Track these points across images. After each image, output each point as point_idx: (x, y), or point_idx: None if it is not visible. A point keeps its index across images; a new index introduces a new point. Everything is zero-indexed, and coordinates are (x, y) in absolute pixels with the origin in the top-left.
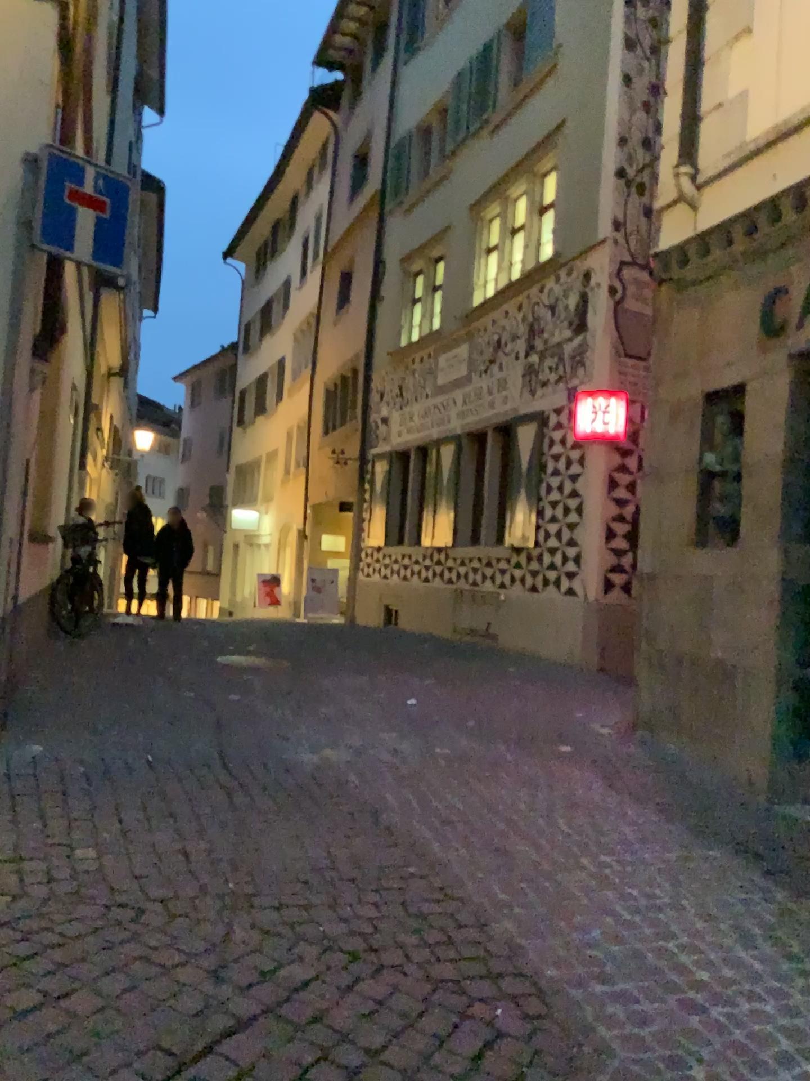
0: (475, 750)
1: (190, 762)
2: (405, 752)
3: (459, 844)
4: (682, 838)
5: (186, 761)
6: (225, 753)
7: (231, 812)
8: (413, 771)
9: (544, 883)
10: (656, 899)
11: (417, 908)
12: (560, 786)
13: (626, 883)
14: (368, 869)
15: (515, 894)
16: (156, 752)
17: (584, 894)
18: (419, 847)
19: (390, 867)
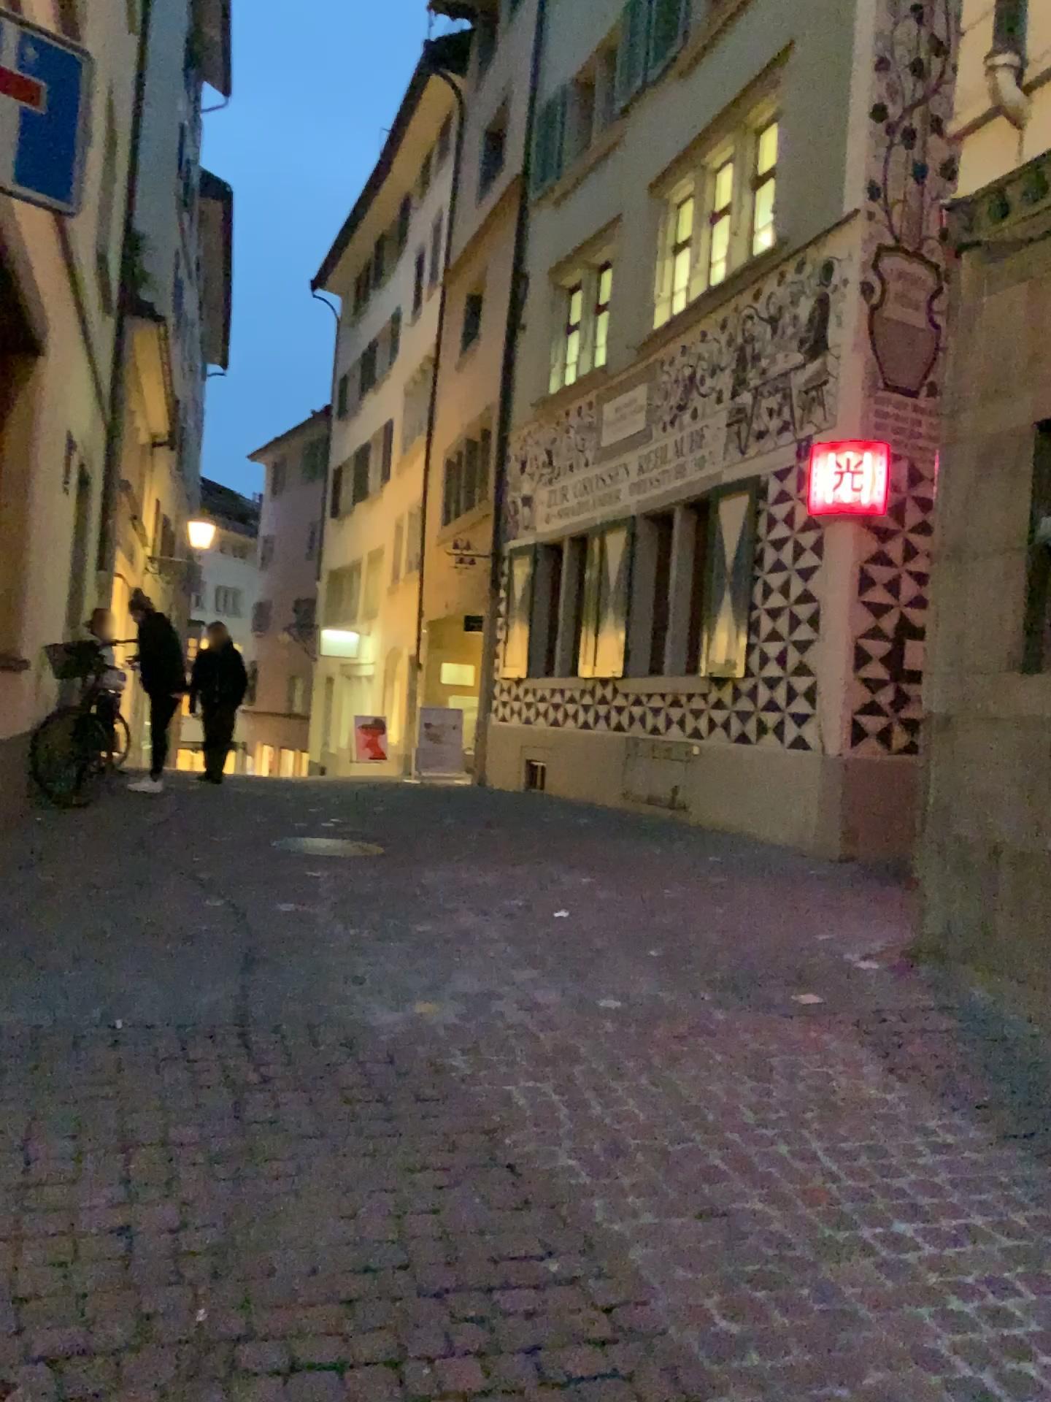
0: (661, 1002)
1: (182, 1032)
2: (547, 1008)
3: (638, 1204)
4: (1035, 1185)
5: (175, 1031)
6: (246, 1014)
7: (231, 1139)
8: (561, 1045)
9: (801, 1293)
10: (1012, 1329)
11: (559, 1369)
12: (806, 1074)
13: (952, 1290)
14: (470, 1266)
15: (747, 1321)
16: (126, 1015)
17: (875, 1317)
18: (567, 1210)
19: (511, 1262)
